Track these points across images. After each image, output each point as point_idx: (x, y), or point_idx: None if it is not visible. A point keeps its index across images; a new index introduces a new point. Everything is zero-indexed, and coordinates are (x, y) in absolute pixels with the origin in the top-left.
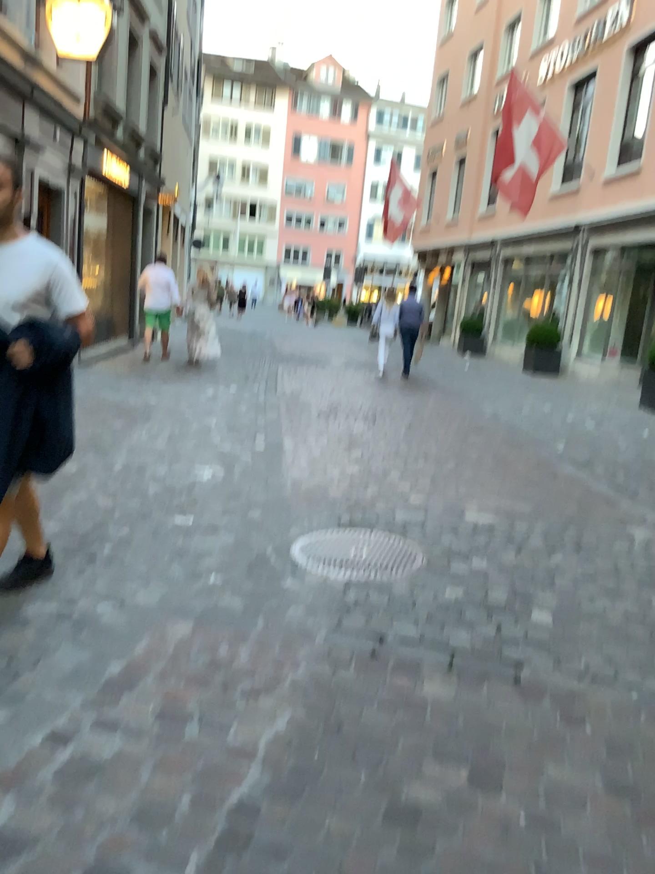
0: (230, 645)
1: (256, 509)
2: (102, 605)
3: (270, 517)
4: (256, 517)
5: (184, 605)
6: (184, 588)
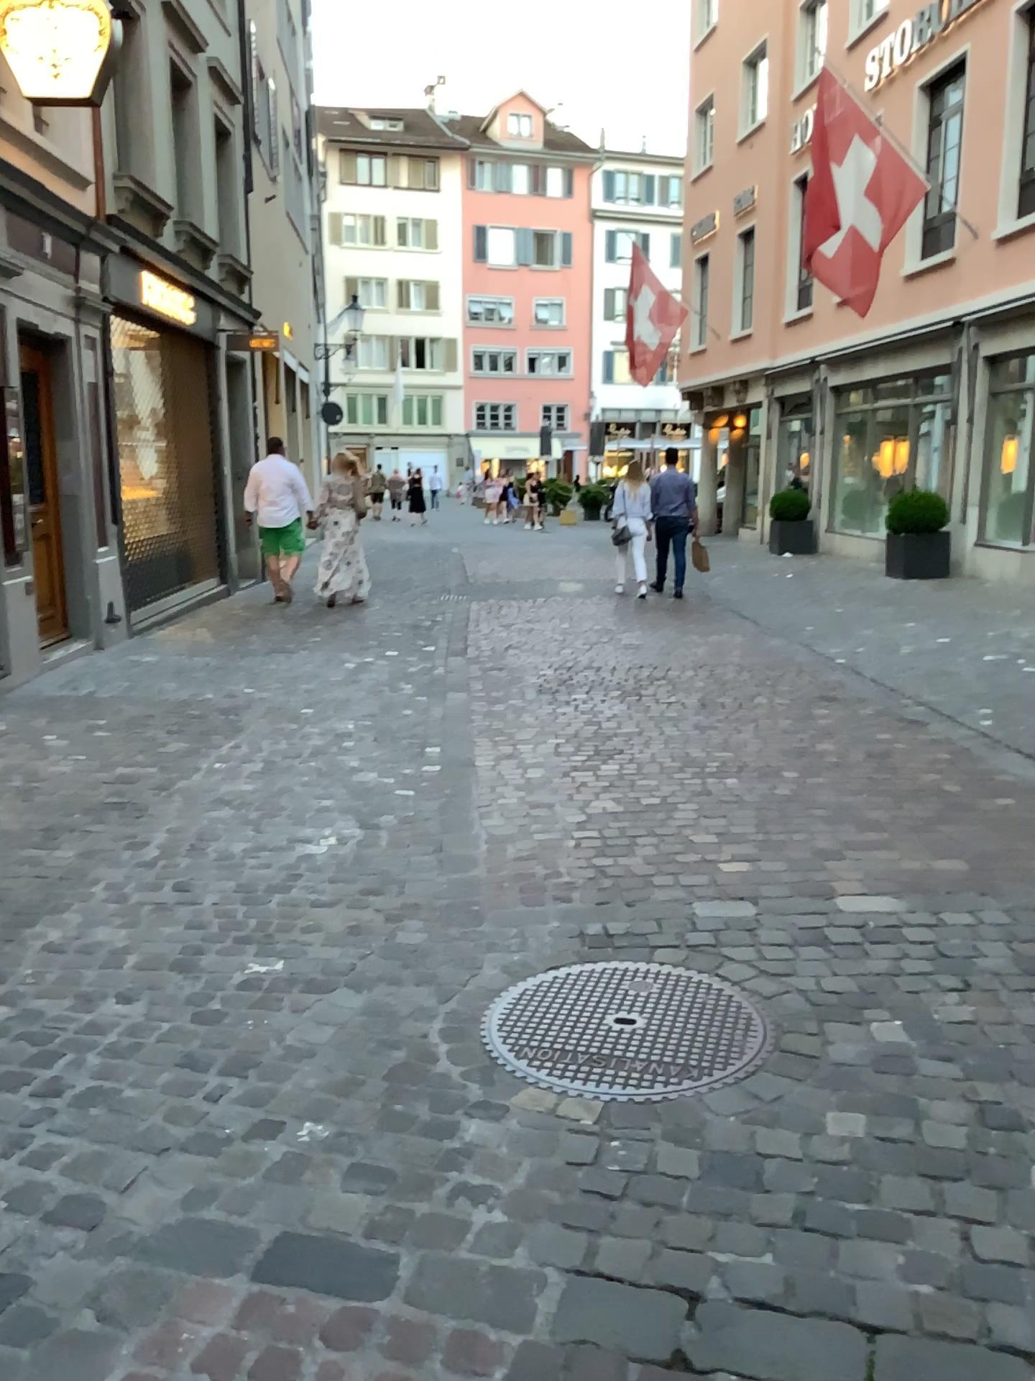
0: (322, 1372)
1: (411, 928)
2: (37, 1256)
3: (439, 946)
4: (412, 948)
5: (231, 1230)
6: (236, 1175)
